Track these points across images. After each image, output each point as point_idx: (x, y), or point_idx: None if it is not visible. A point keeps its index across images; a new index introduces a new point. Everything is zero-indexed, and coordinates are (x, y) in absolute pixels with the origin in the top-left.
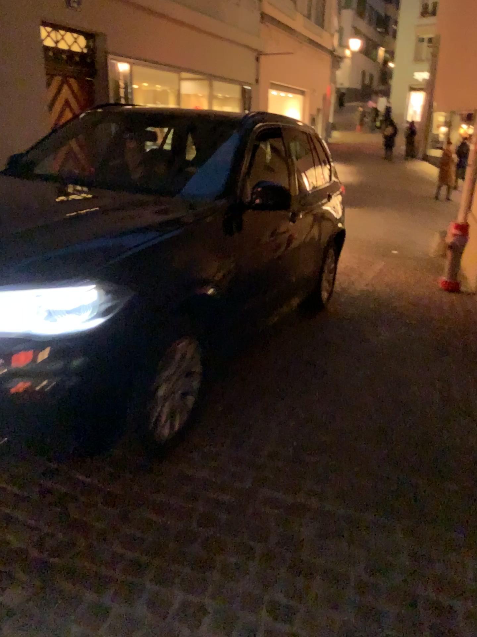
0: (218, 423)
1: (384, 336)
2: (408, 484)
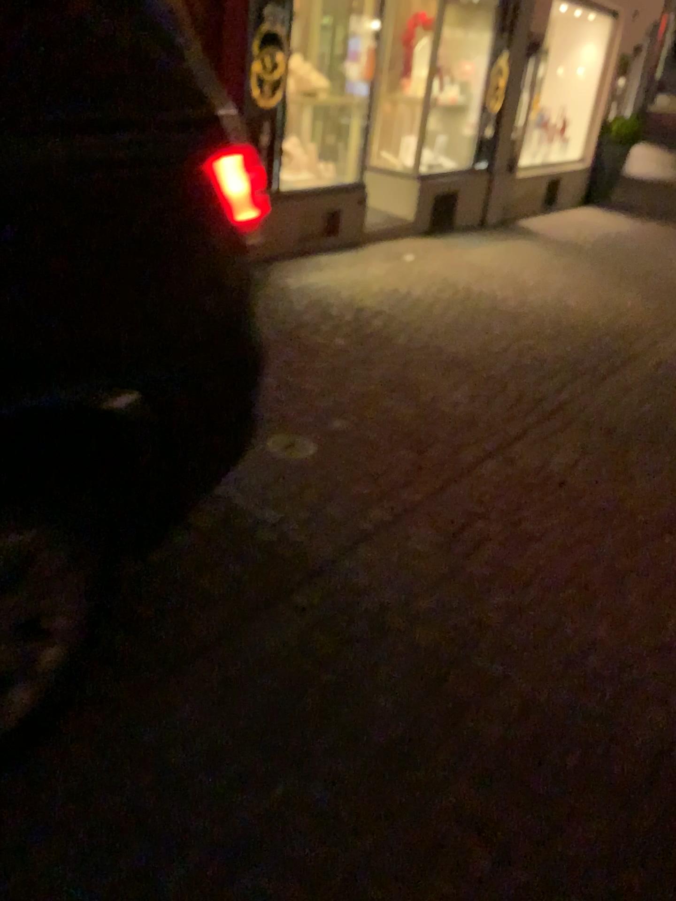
0: (280, 627)
1: (671, 482)
2: (636, 899)
